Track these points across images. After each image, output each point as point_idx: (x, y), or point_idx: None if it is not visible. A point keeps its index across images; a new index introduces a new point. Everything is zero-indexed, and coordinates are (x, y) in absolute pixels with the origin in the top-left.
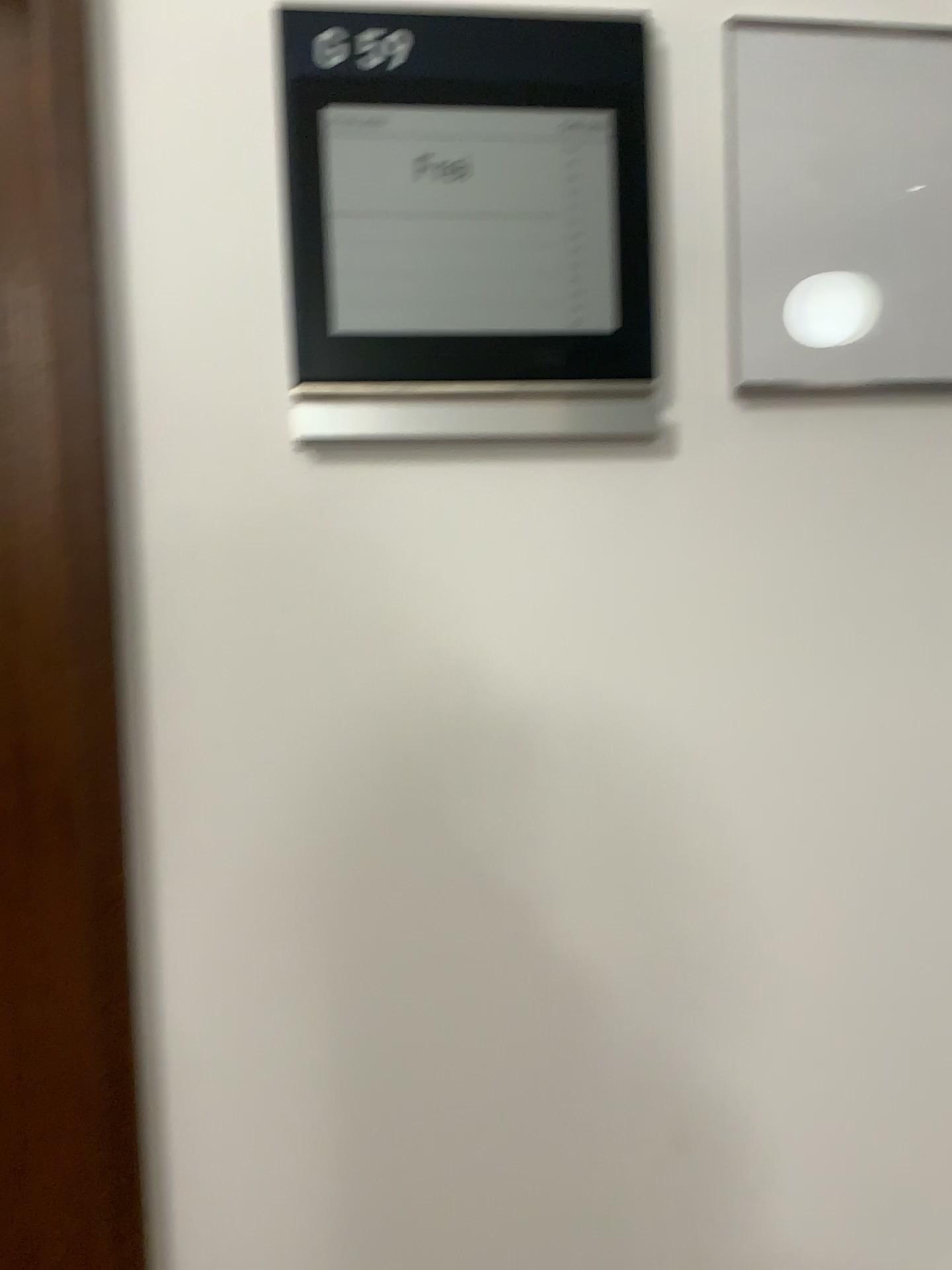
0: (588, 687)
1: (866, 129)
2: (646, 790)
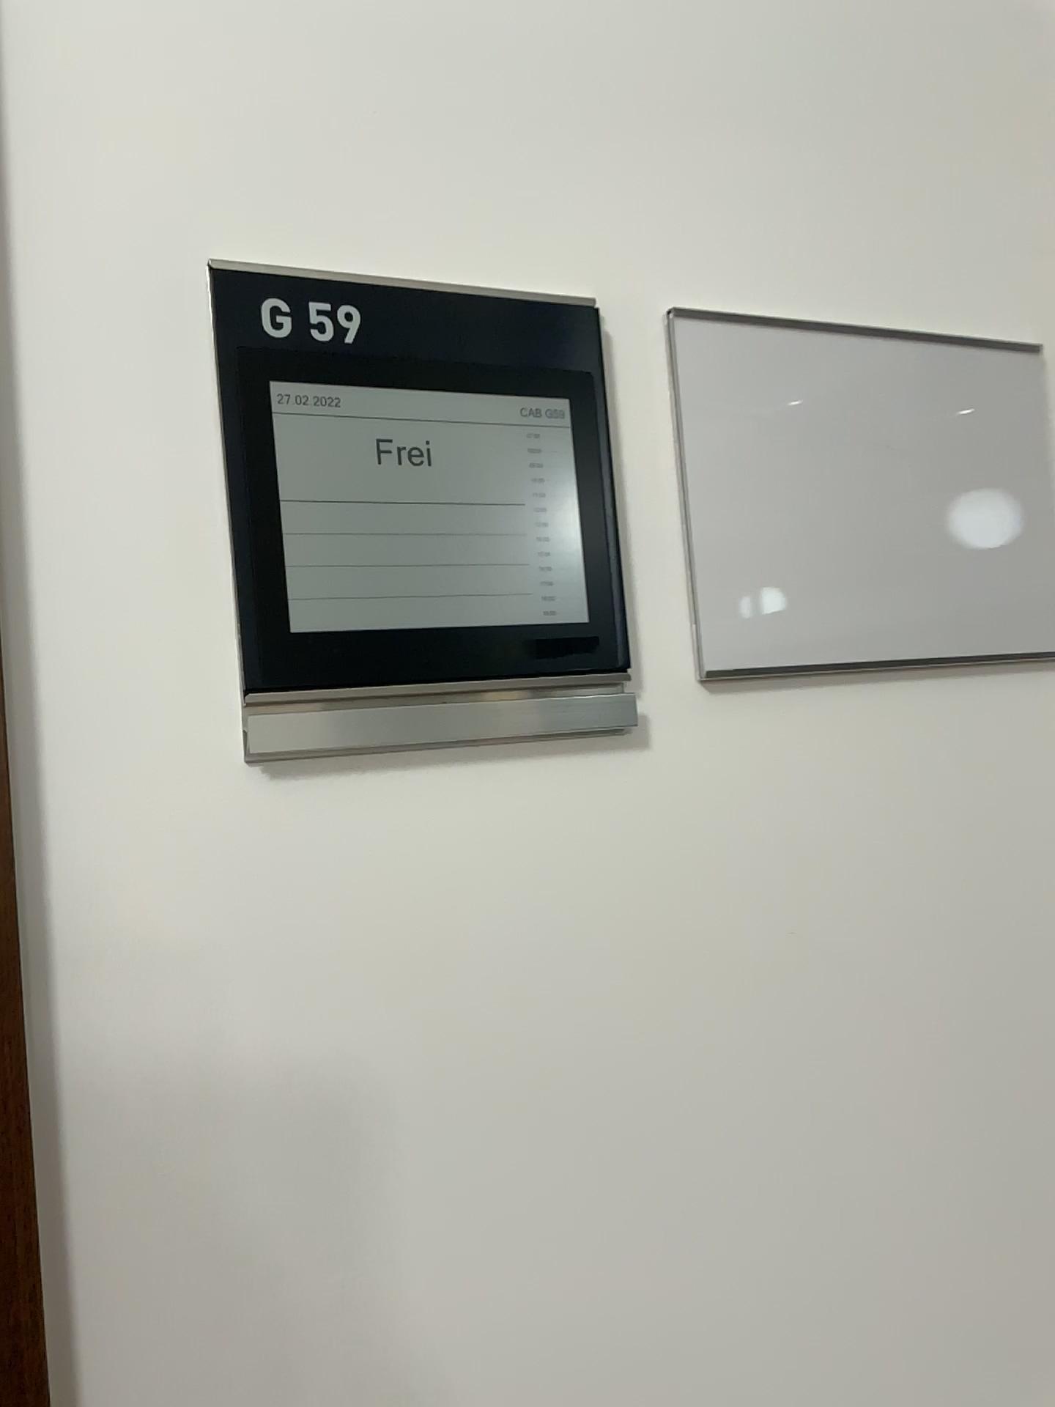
0: (599, 1021)
1: (815, 428)
2: (664, 1129)
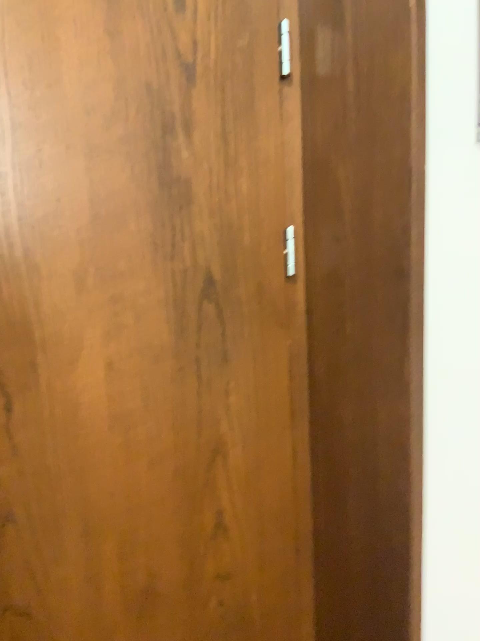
0: None
1: None
2: None
